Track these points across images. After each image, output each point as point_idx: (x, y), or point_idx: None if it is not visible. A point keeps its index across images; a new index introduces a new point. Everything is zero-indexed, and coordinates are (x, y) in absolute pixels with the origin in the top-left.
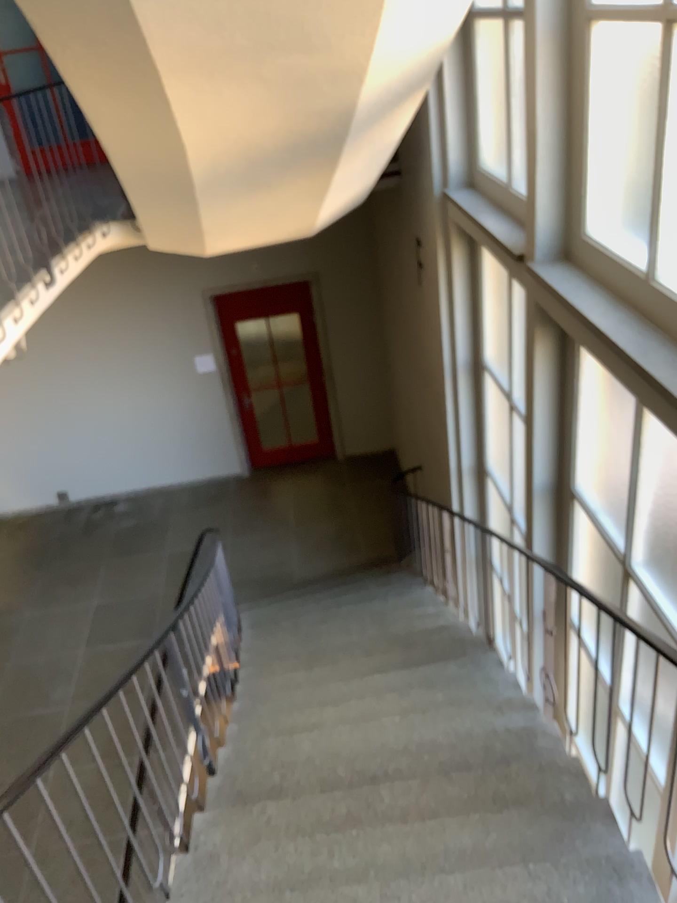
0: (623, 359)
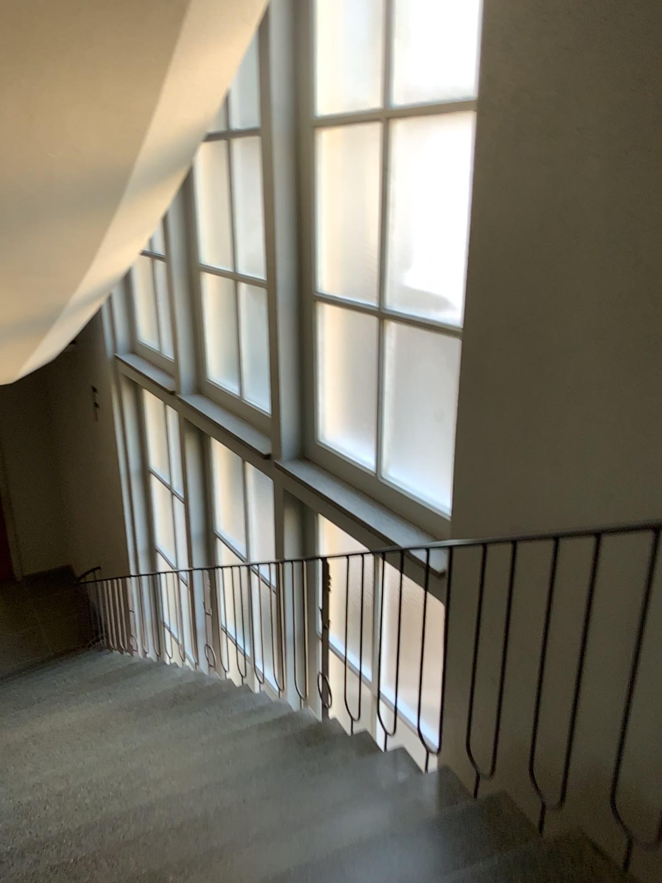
0: (232, 435)
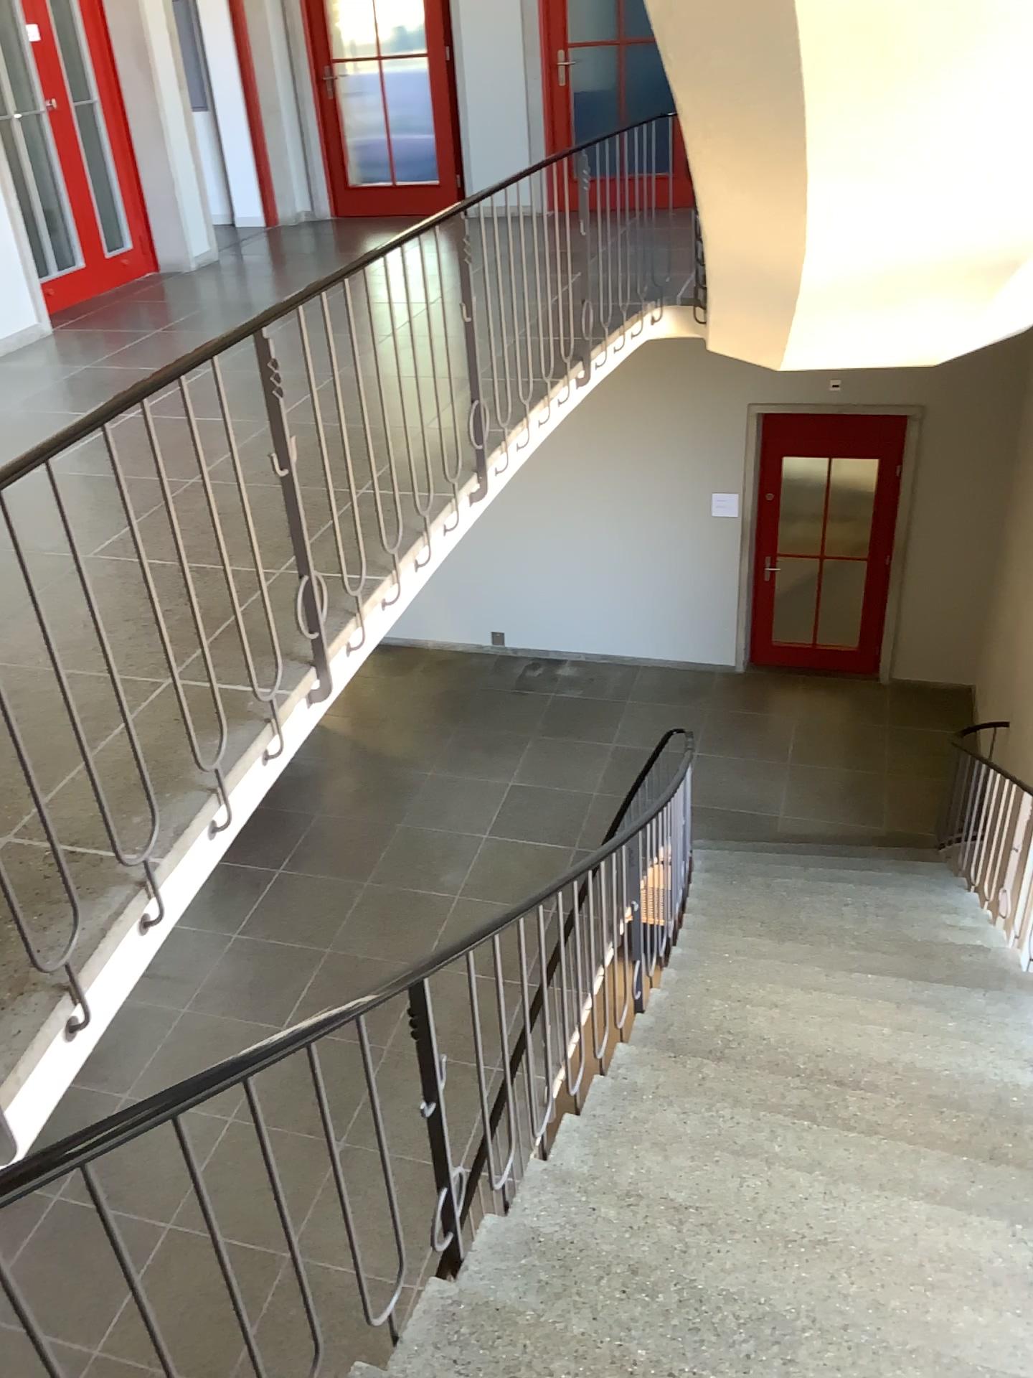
0: None
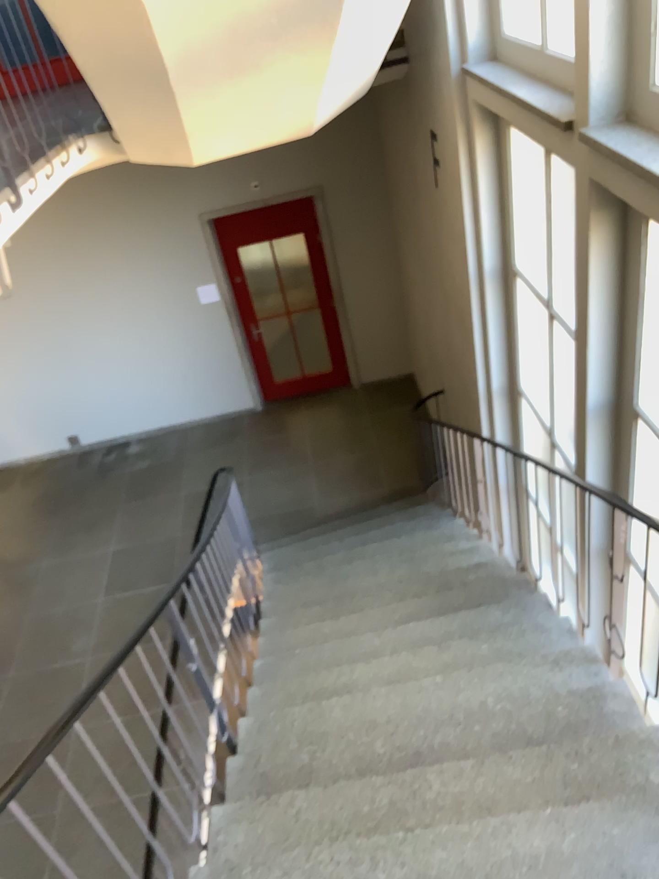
0: None
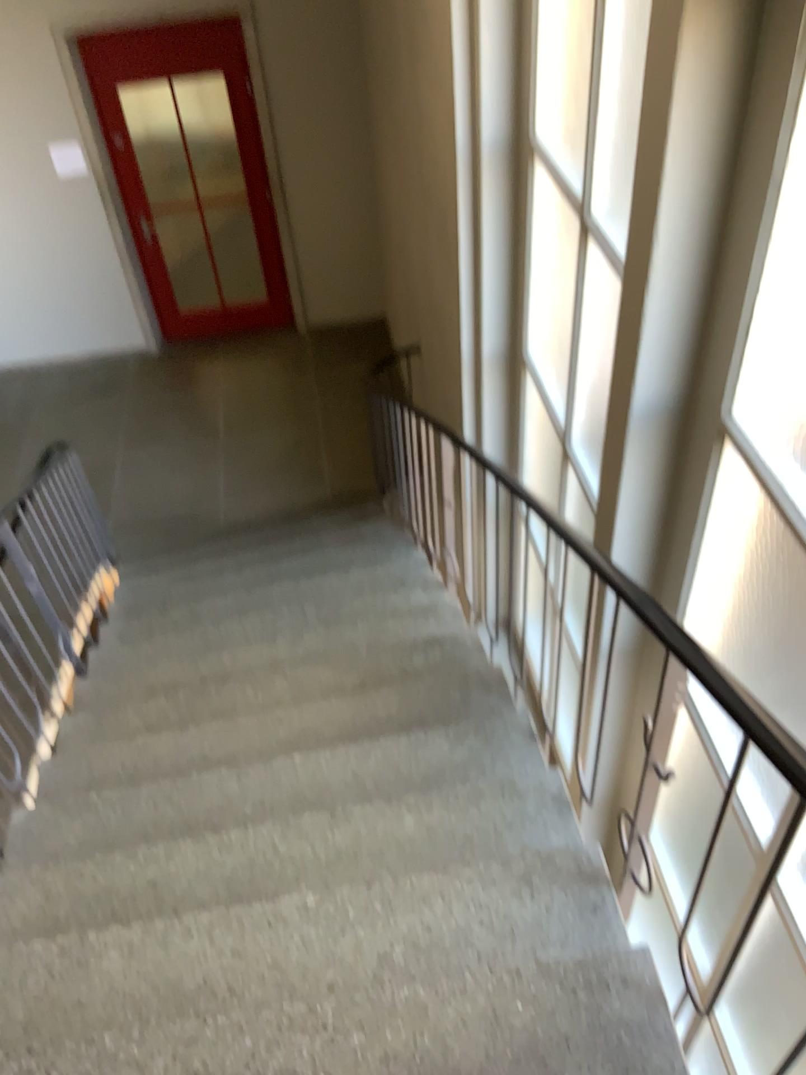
0: None
